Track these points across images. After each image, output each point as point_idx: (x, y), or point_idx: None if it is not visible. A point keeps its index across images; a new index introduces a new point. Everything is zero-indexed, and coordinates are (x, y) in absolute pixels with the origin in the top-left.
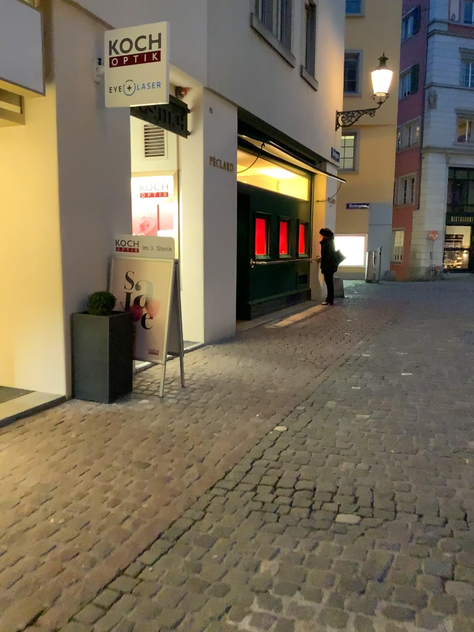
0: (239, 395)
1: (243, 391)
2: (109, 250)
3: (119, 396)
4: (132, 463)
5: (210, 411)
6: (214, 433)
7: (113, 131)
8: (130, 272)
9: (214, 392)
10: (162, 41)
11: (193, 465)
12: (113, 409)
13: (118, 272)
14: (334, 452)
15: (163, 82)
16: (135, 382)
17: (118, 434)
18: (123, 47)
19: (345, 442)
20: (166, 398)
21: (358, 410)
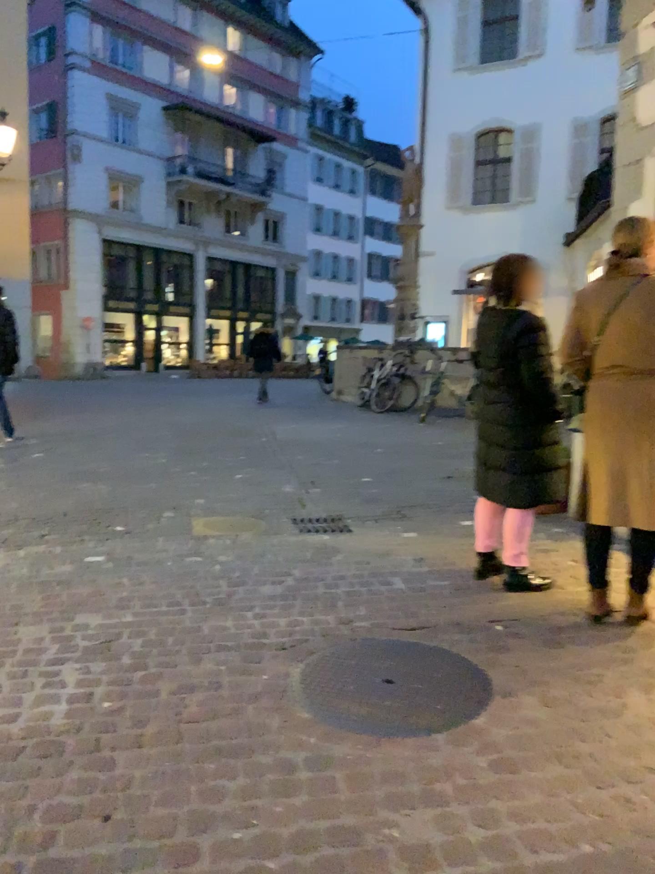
0: None
1: None
2: None
3: None
4: None
5: None
6: None
7: None
8: None
9: None
10: None
11: None
12: None
13: None
14: None
15: None
16: None
17: None
18: None
19: None
20: None
21: None
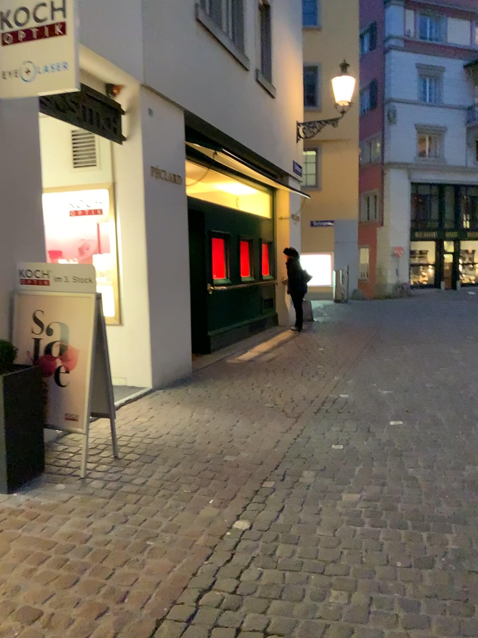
0: (188, 468)
1: (193, 461)
2: (11, 284)
3: (25, 482)
4: (12, 616)
5: (146, 499)
6: (147, 541)
7: (10, 130)
8: (38, 314)
9: (156, 465)
10: (67, 9)
11: (106, 612)
12: (10, 506)
13: (24, 314)
14: (316, 572)
15: (70, 63)
16: (51, 456)
17: (4, 555)
18: (16, 18)
19: (330, 550)
20: (89, 480)
21: (344, 487)
